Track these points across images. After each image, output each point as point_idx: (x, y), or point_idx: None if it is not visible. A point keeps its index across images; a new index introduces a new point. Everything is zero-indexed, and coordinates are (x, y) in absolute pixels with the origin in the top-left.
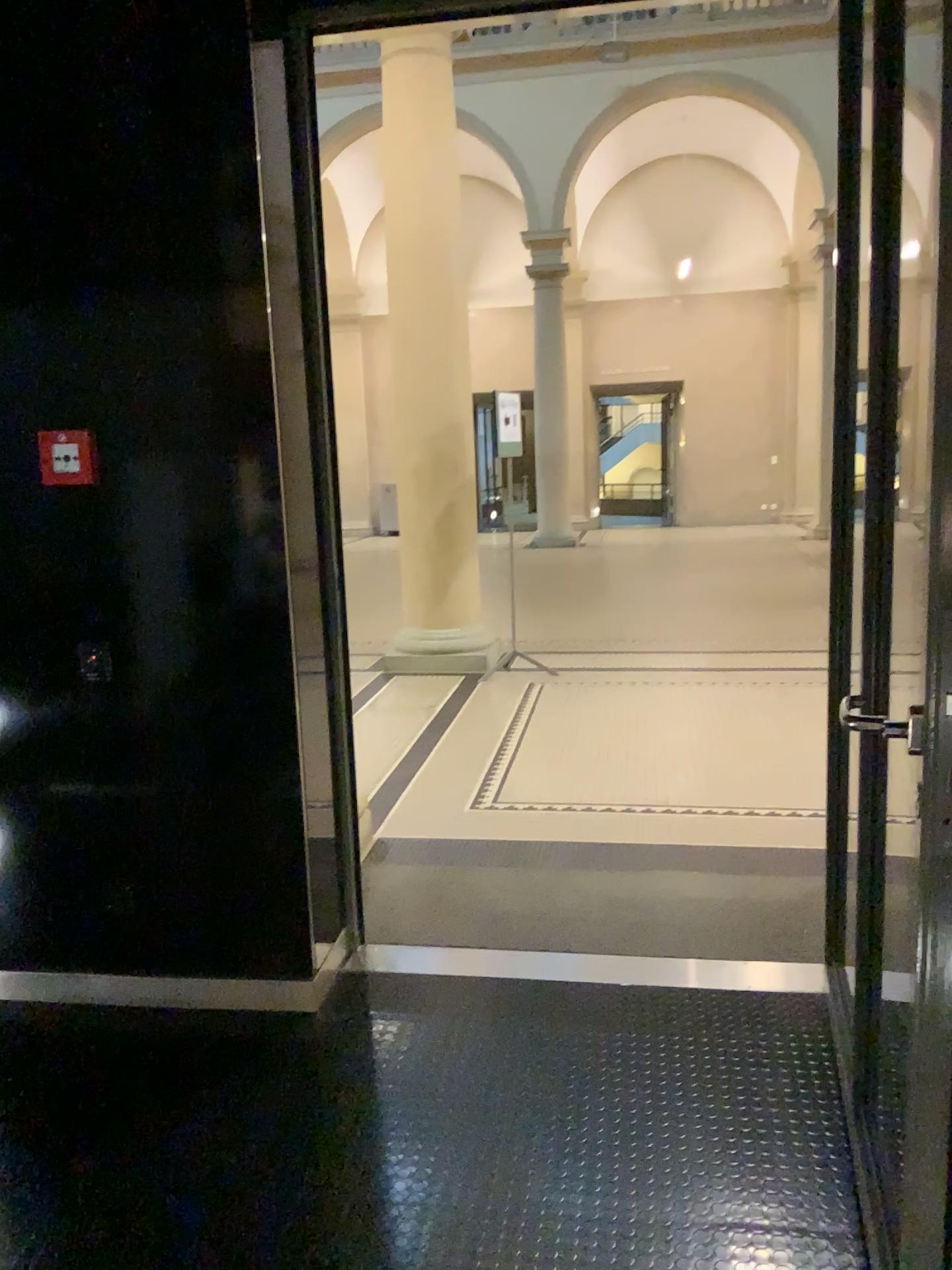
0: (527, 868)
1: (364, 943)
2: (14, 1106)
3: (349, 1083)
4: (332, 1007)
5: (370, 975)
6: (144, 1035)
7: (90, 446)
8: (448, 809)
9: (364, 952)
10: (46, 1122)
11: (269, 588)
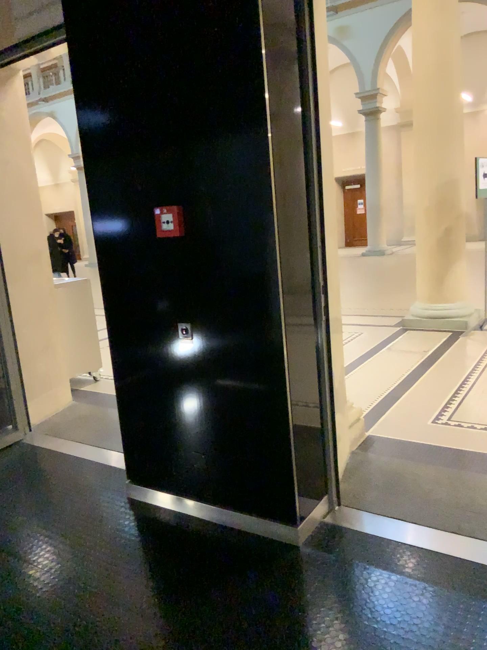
0: (457, 468)
1: (340, 504)
2: (136, 567)
3: (305, 599)
4: (310, 544)
5: (337, 527)
6: (208, 539)
7: (181, 215)
8: (416, 420)
9: (339, 510)
10: (147, 582)
11: (271, 296)
